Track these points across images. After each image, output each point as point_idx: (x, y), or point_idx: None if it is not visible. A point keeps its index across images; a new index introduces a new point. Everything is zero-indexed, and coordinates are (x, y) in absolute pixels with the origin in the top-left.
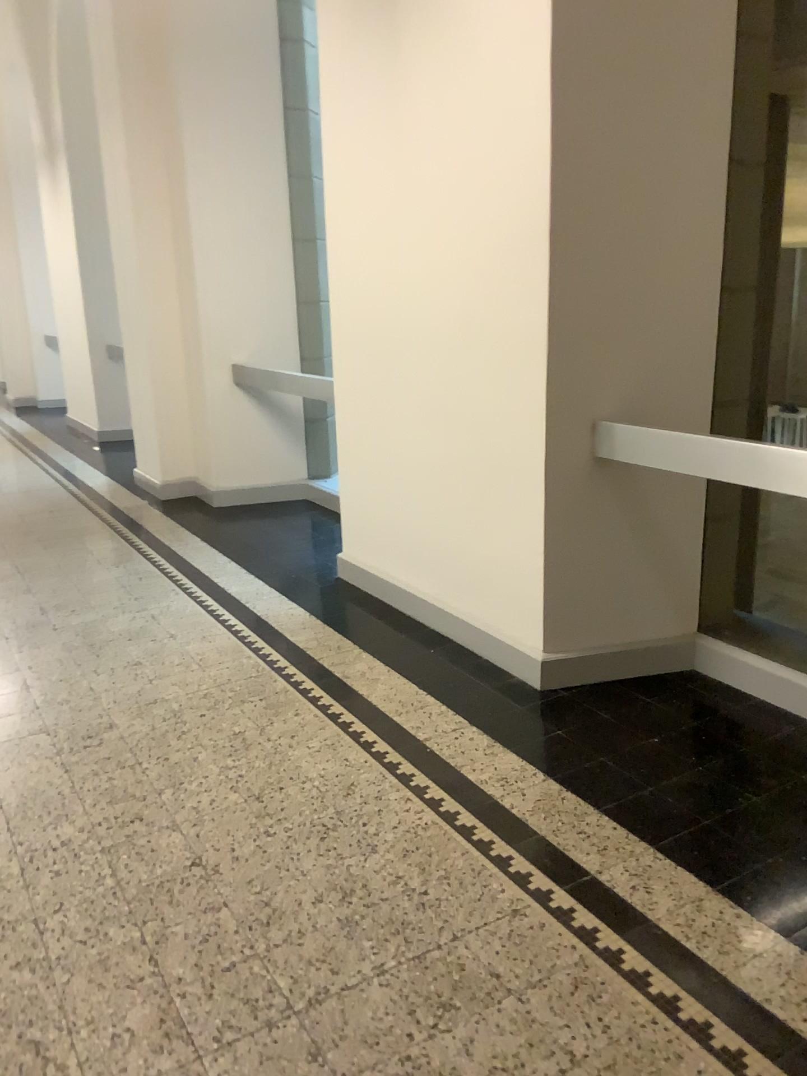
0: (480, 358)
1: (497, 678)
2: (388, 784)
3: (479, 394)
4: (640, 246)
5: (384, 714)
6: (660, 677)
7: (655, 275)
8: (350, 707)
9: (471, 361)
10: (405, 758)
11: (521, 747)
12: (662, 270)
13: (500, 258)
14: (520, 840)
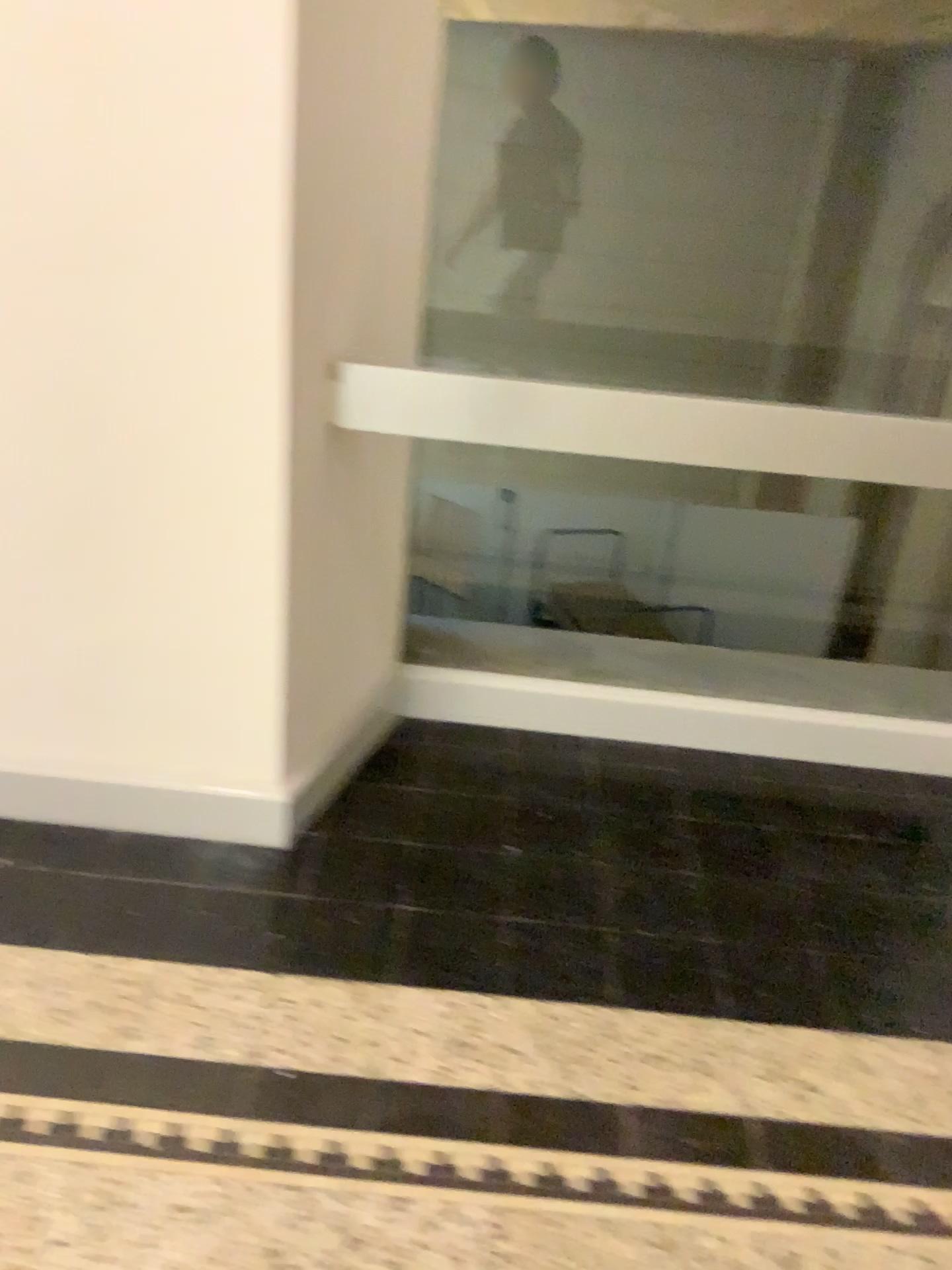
0: (50, 239)
1: (184, 865)
2: (323, 1206)
3: (55, 321)
4: (371, 30)
5: (104, 1060)
6: (383, 753)
7: (383, 95)
8: (8, 1088)
9: (18, 243)
10: (275, 1128)
11: (397, 976)
12: (389, 86)
13: (116, 3)
14: (625, 1144)
